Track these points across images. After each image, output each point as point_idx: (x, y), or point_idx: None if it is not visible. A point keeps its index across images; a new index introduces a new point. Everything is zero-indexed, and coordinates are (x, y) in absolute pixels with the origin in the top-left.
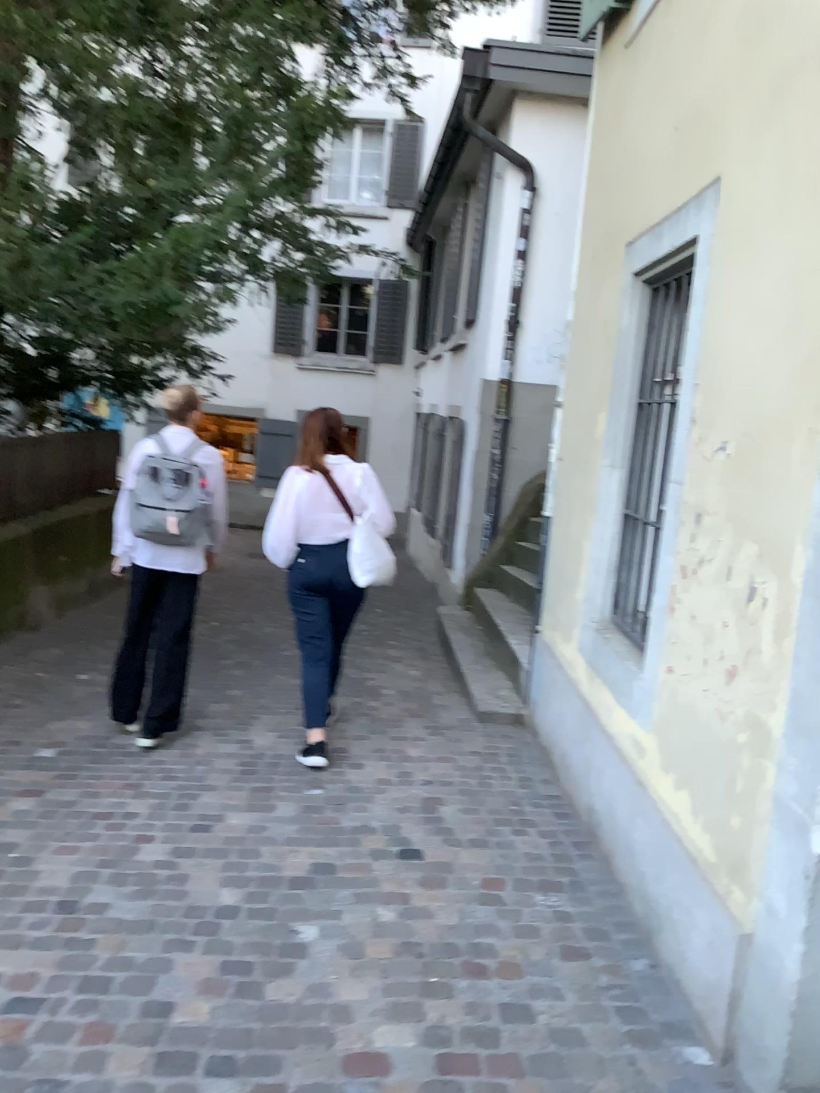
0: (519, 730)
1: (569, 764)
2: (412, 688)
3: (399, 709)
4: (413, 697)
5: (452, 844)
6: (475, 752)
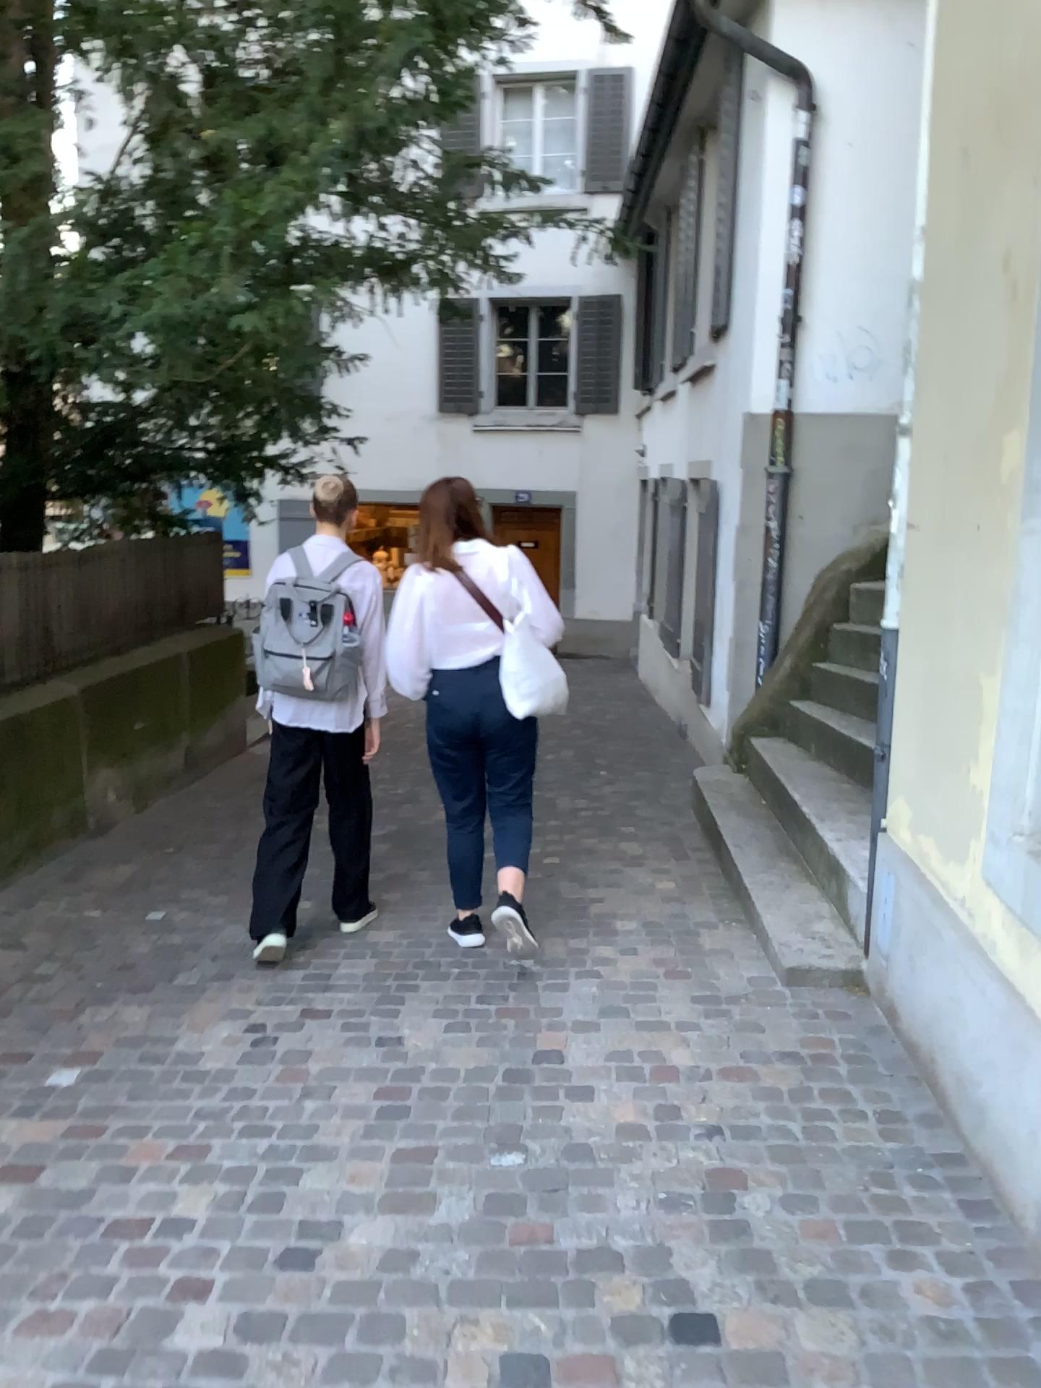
0: (861, 1002)
1: (983, 1103)
2: (666, 920)
3: (647, 964)
4: (669, 938)
5: (777, 1303)
6: (789, 1055)
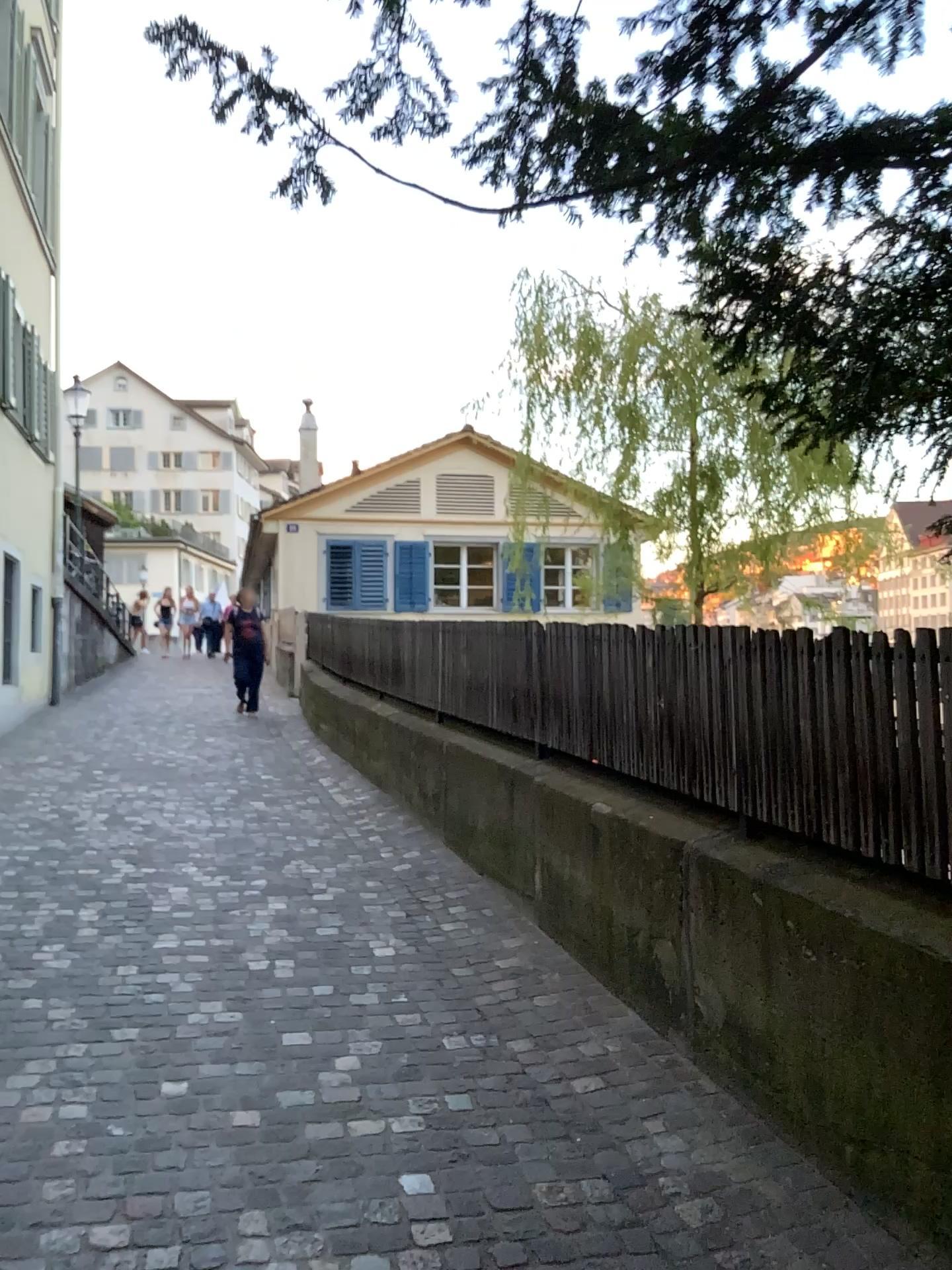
0: None
1: None
2: None
3: None
4: None
5: None
6: None
